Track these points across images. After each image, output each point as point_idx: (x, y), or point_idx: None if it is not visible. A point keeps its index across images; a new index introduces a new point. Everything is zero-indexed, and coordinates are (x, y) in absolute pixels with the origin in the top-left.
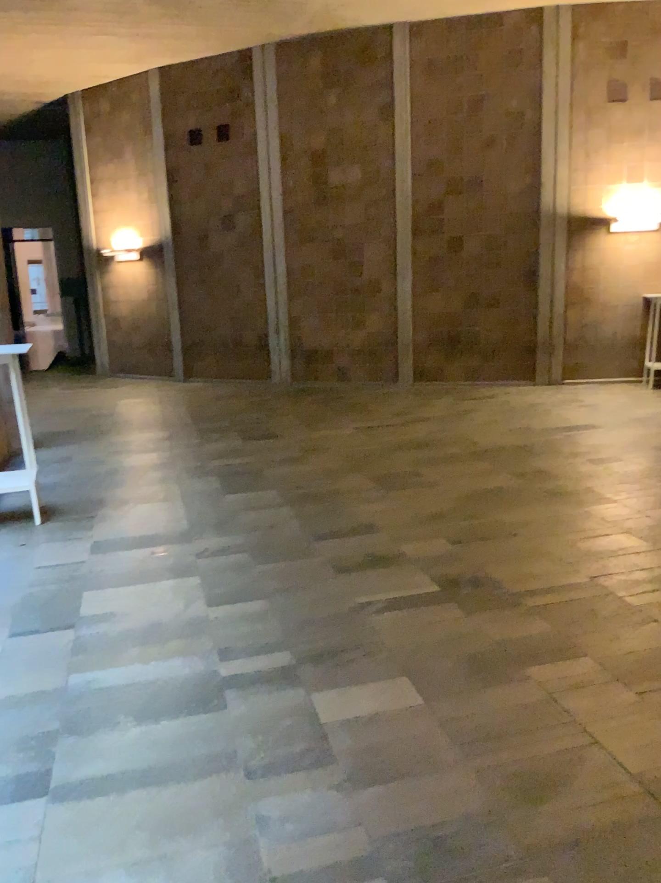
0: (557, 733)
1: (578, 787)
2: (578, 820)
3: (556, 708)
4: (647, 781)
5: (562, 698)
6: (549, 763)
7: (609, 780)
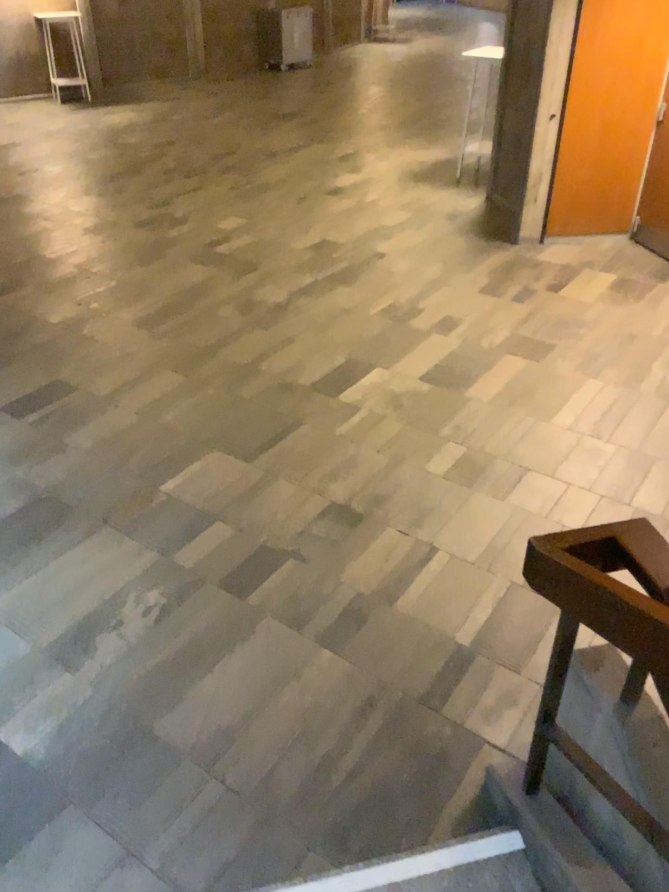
0: (14, 317)
1: (26, 331)
2: (28, 341)
3: (12, 309)
4: (57, 322)
5: (15, 304)
6: (12, 328)
7: (40, 325)
